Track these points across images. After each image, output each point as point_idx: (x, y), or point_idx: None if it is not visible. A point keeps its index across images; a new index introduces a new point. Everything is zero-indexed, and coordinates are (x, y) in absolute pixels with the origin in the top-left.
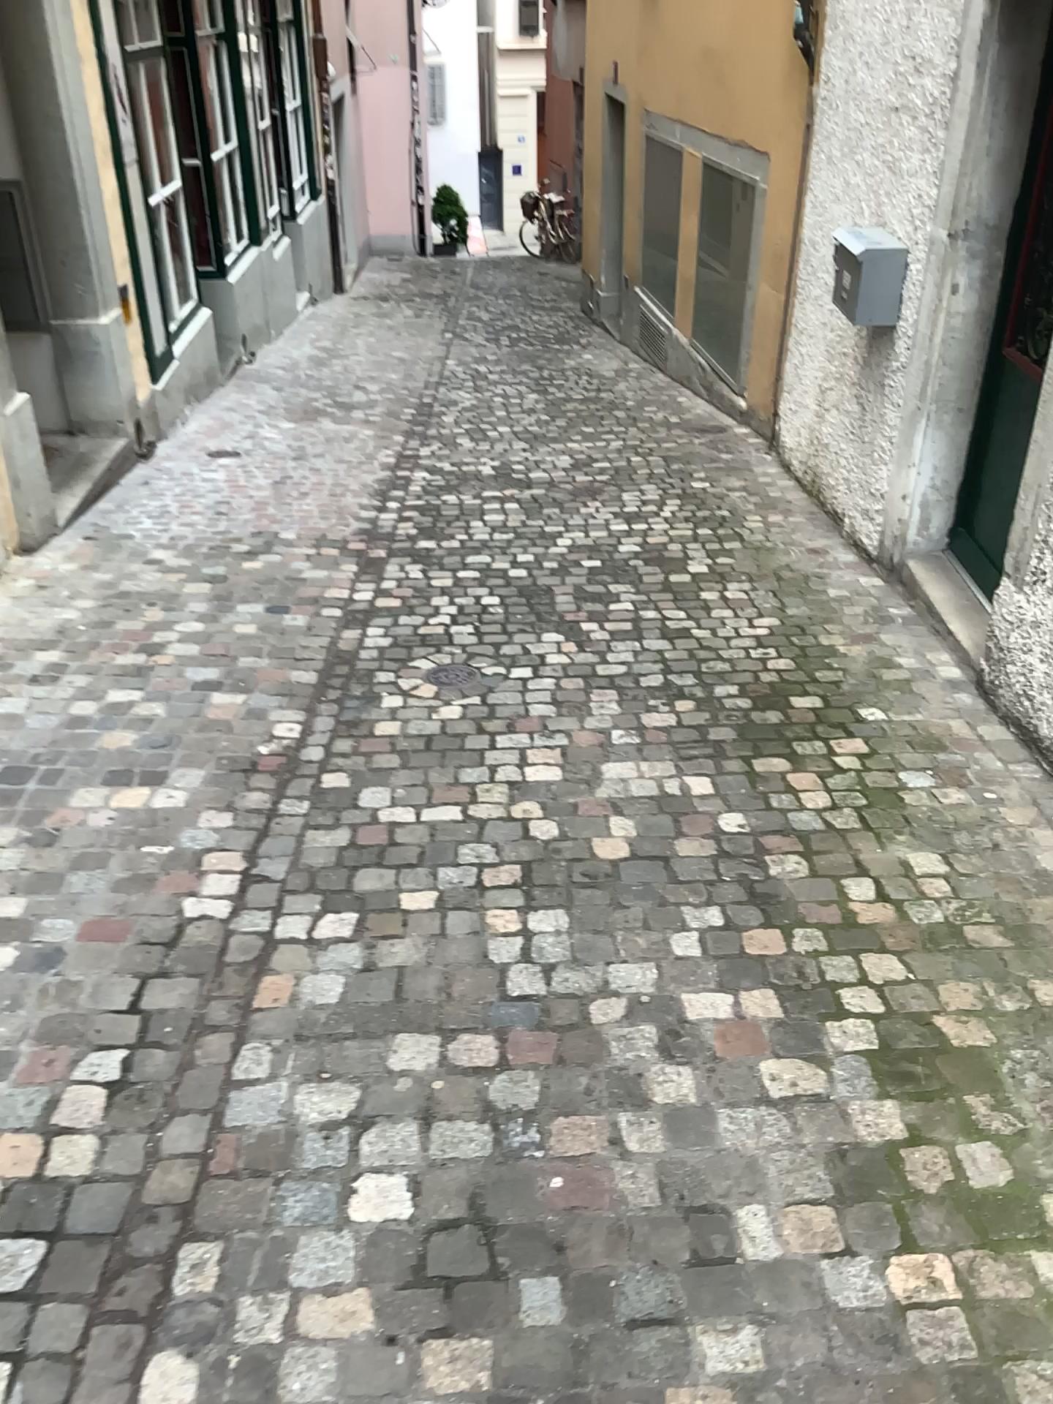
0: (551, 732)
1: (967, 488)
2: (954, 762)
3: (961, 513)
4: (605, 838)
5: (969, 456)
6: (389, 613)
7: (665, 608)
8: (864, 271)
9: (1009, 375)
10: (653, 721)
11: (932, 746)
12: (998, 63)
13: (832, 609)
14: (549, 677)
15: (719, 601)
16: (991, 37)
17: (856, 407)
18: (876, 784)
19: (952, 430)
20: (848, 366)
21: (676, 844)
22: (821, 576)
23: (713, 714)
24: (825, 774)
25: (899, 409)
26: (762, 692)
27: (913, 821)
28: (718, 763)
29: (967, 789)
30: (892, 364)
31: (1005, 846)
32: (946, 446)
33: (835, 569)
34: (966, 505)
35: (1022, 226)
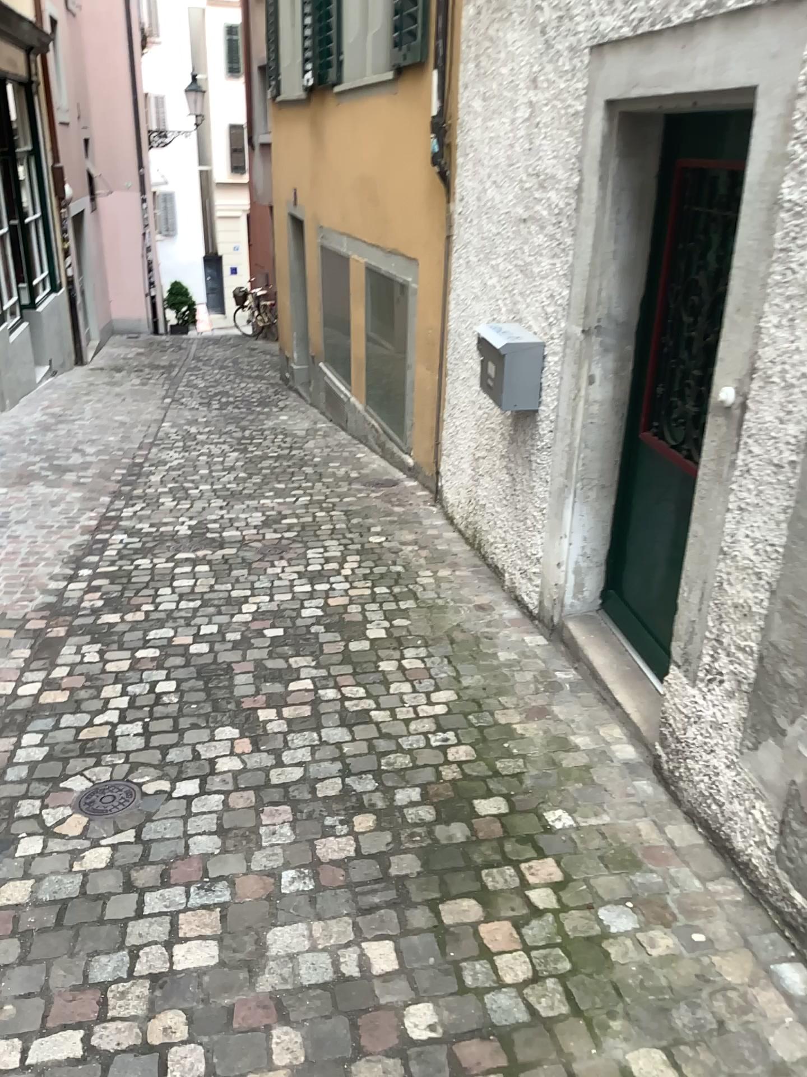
0: (211, 879)
1: (617, 553)
2: (652, 885)
3: (614, 576)
4: (264, 1067)
5: (616, 525)
6: (53, 714)
7: (342, 689)
8: (508, 359)
9: (648, 454)
10: (328, 851)
11: (627, 862)
12: (617, 178)
13: (504, 679)
14: (216, 792)
15: (395, 675)
16: (609, 154)
17: (510, 478)
18: (576, 931)
19: (601, 503)
20: (500, 442)
21: (352, 1067)
22: (490, 638)
23: (393, 835)
24: (519, 921)
25: (550, 483)
26: (444, 796)
27: (624, 990)
28: (400, 915)
29: (673, 925)
30: (539, 441)
31: (732, 1021)
32: (595, 517)
33: (502, 629)
34: (617, 570)
35: (649, 321)
